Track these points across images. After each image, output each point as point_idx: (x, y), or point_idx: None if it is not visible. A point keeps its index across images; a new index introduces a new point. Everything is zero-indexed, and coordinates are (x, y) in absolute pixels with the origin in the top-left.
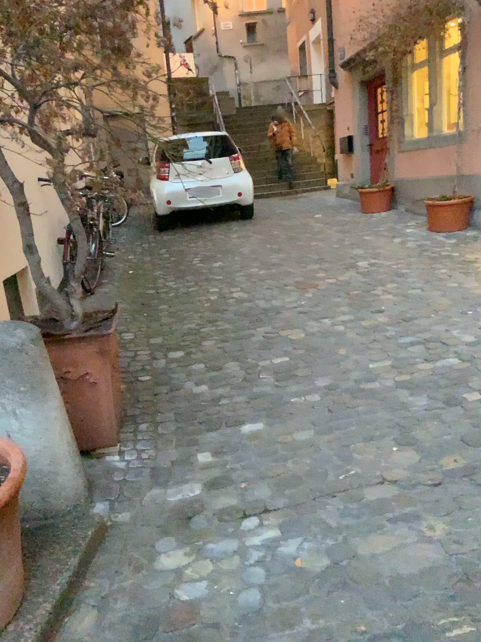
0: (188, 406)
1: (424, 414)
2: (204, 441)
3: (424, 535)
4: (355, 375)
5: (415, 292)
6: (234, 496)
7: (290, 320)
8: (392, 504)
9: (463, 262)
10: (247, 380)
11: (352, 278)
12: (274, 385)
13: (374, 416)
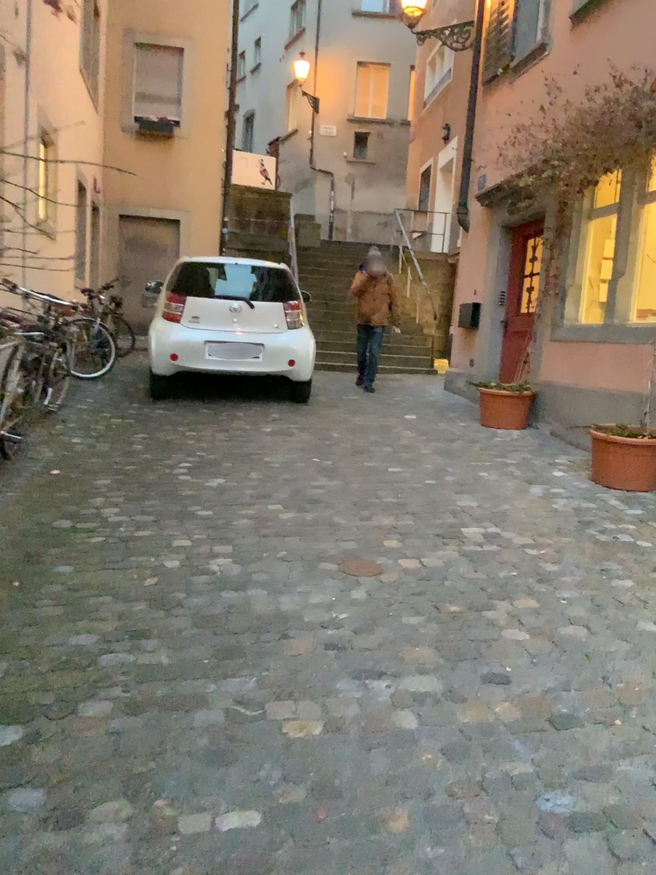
0: None
1: None
2: None
3: None
4: None
5: (576, 634)
6: None
7: (301, 668)
8: None
9: None
10: None
11: (449, 567)
12: None
13: None
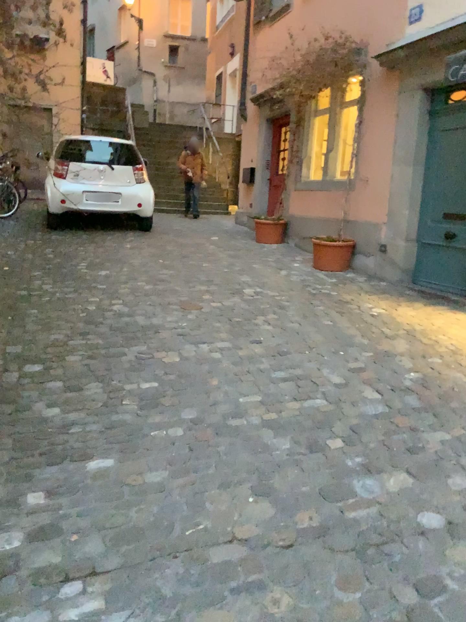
0: (33, 431)
1: (287, 461)
2: (42, 476)
3: (269, 613)
4: (224, 410)
5: (295, 327)
6: (61, 550)
7: (166, 342)
8: (240, 570)
9: (342, 302)
10: (108, 405)
11: (236, 304)
12: (136, 414)
13: (236, 459)
